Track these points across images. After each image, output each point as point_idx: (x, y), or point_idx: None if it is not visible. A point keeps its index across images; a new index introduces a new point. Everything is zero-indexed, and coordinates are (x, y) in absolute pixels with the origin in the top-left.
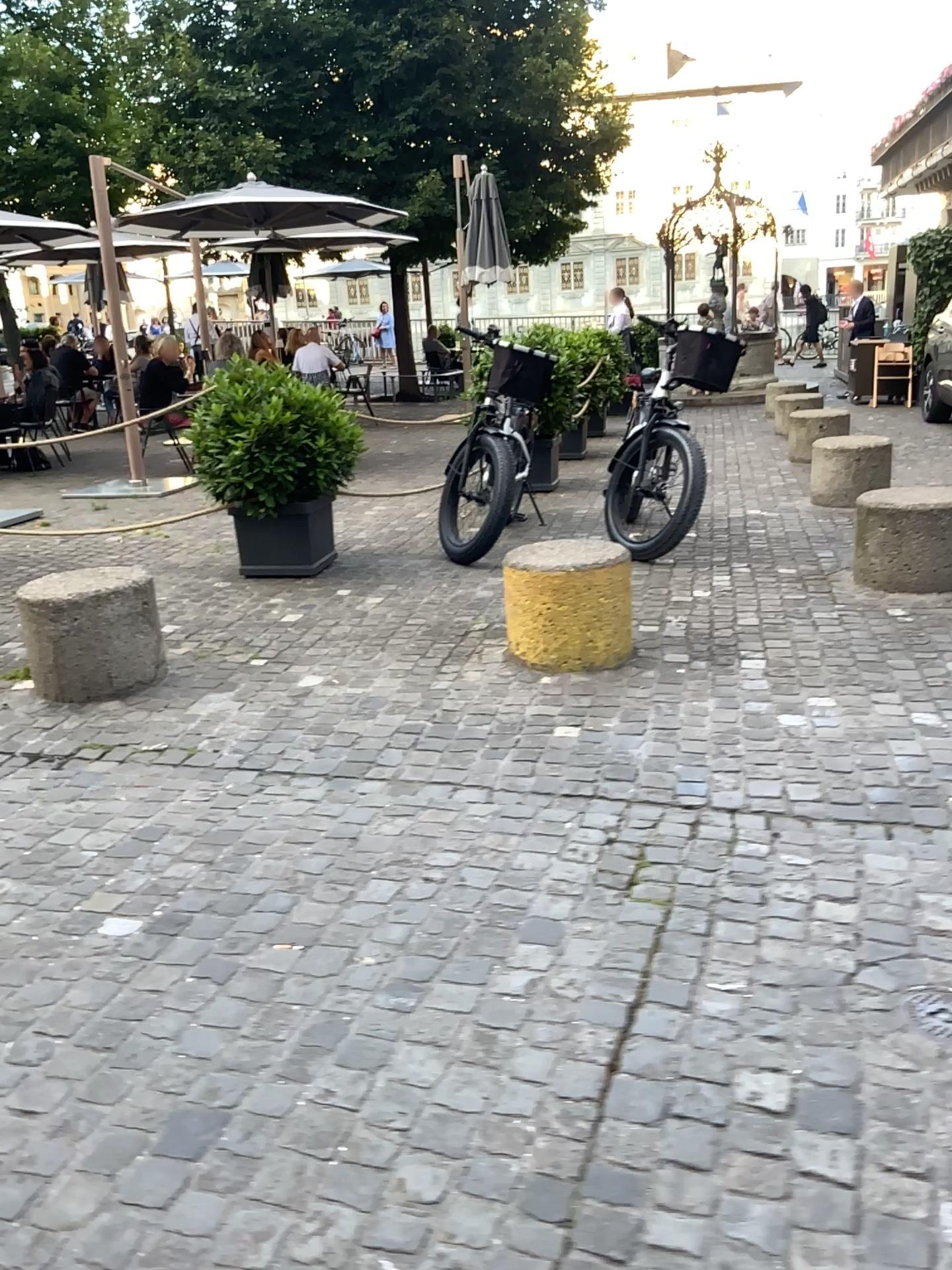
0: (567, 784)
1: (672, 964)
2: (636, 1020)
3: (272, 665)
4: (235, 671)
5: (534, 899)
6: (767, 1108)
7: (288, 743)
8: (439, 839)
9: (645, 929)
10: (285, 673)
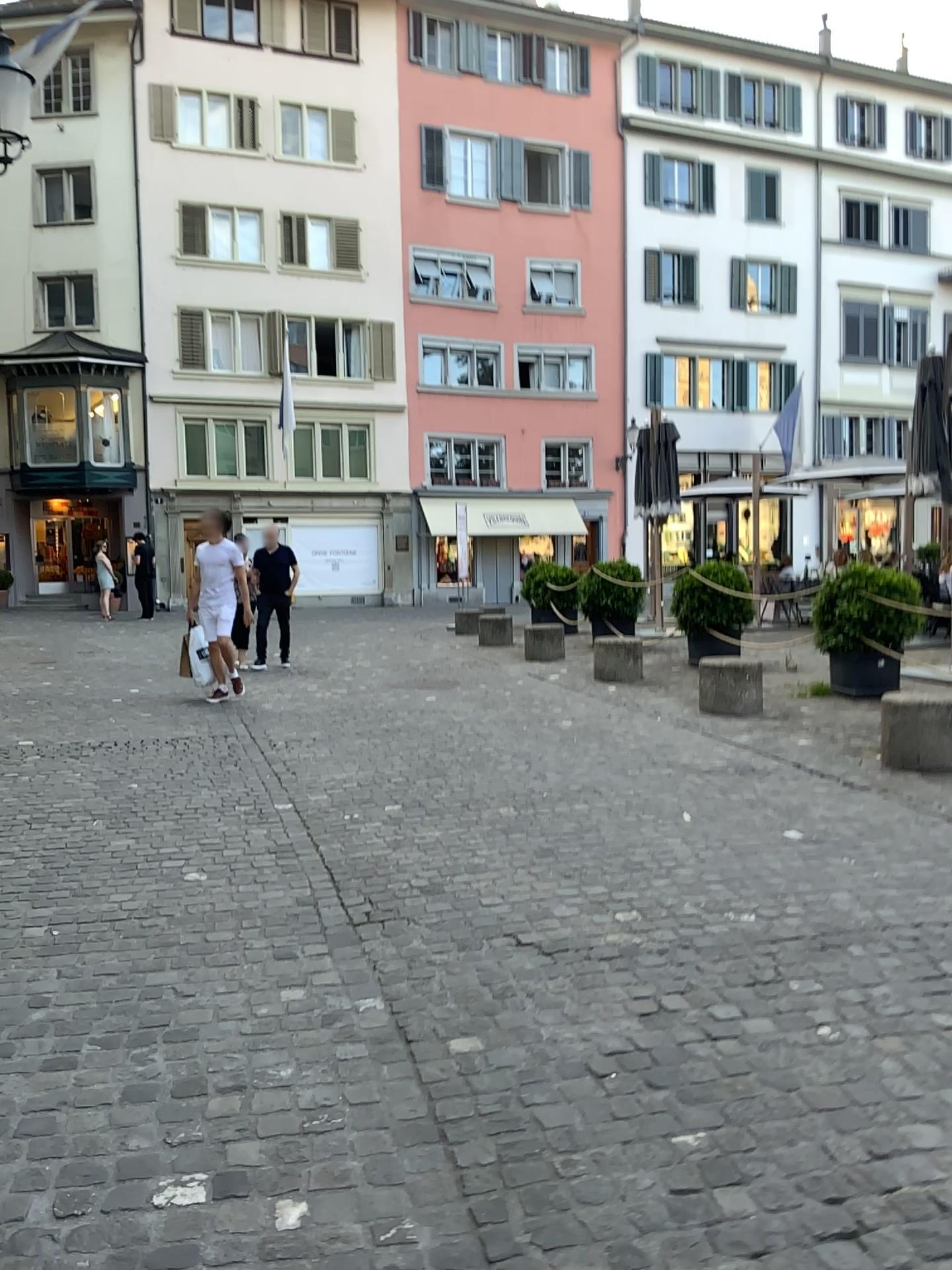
0: None
1: None
2: None
3: None
4: None
5: None
6: None
7: None
8: None
9: None
10: None
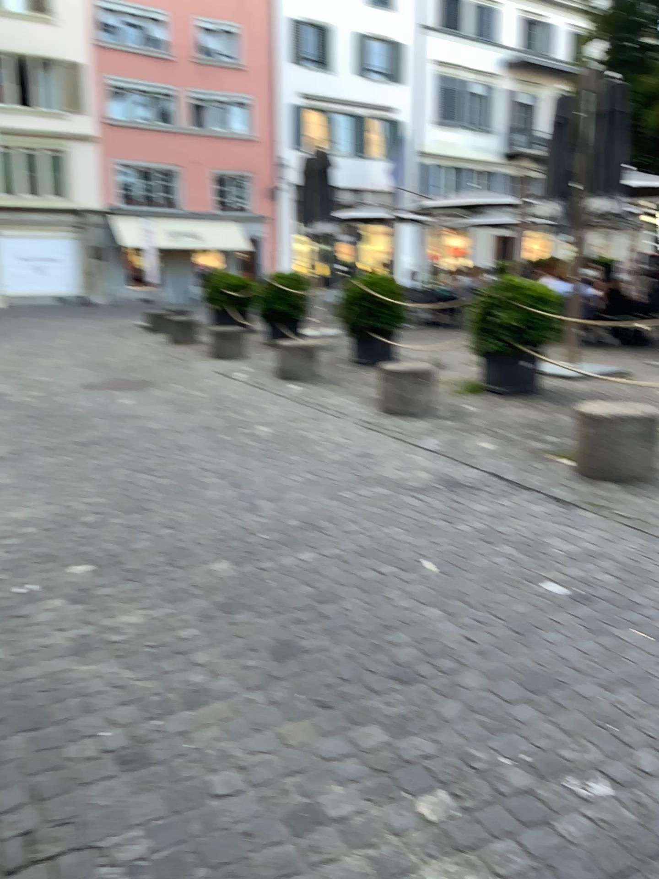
0: None
1: None
2: None
3: None
4: None
5: None
6: None
7: None
8: None
9: None
10: None
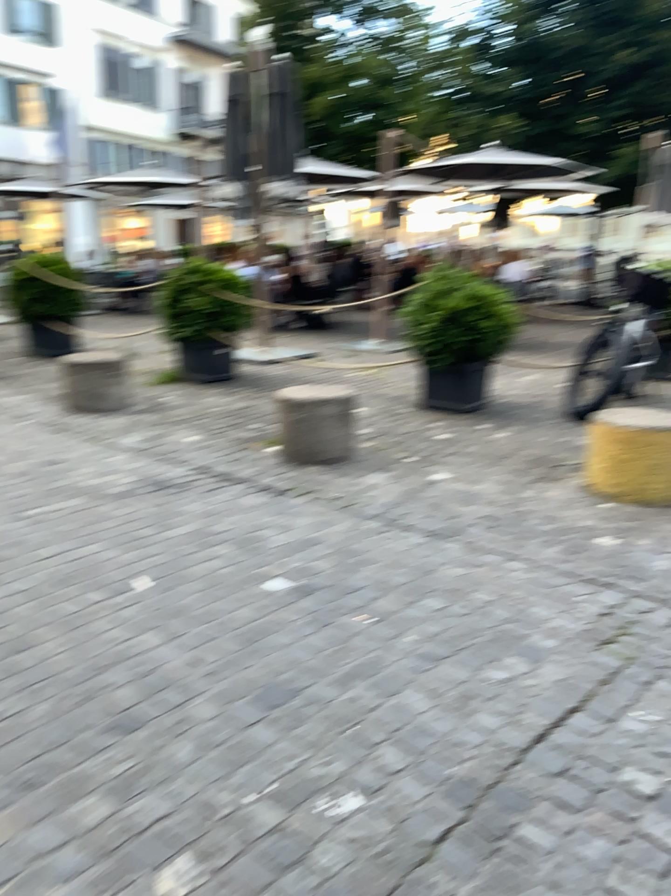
0: (586, 571)
1: (609, 694)
2: (567, 718)
3: (417, 462)
4: (393, 462)
5: (530, 632)
6: (635, 793)
7: (410, 509)
8: (482, 584)
9: (600, 669)
10: (424, 468)
